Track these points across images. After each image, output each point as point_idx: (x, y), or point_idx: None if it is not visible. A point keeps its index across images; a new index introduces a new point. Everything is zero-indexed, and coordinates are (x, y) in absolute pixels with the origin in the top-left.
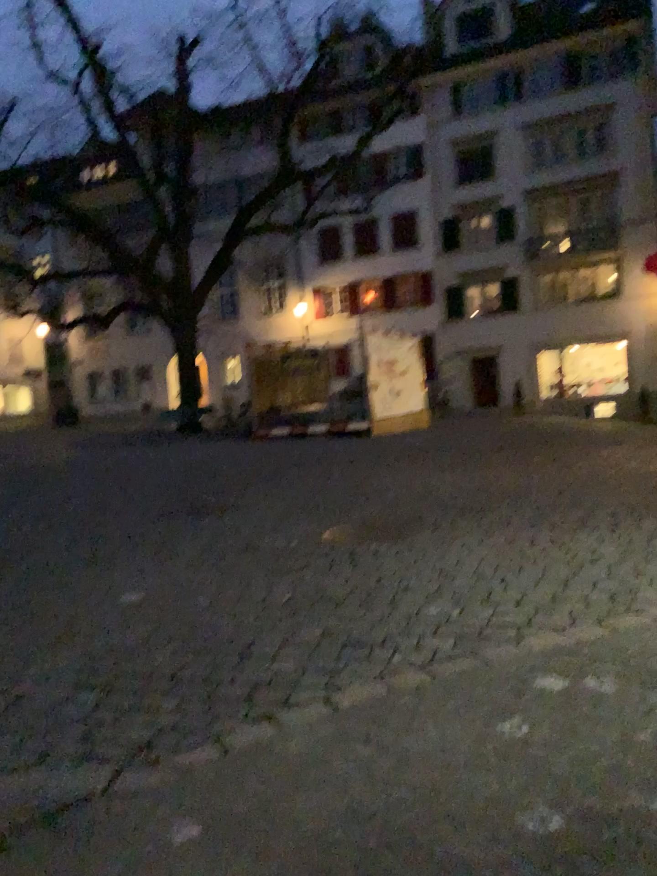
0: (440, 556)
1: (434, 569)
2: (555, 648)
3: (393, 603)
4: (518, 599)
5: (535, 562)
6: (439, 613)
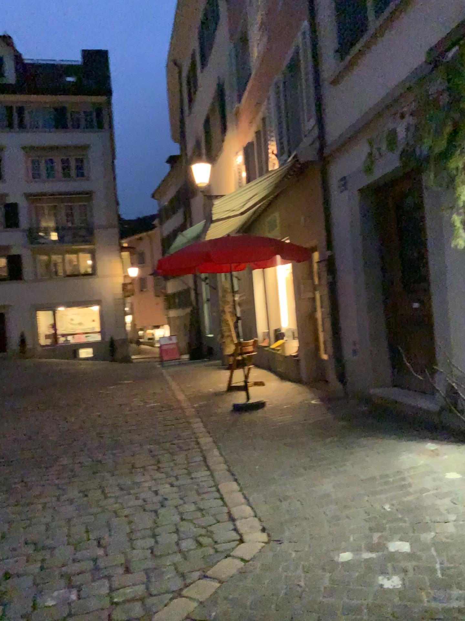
0: (29, 525)
1: (27, 543)
2: (187, 618)
3: (1, 602)
4: (124, 563)
5: (119, 515)
6: (56, 602)
